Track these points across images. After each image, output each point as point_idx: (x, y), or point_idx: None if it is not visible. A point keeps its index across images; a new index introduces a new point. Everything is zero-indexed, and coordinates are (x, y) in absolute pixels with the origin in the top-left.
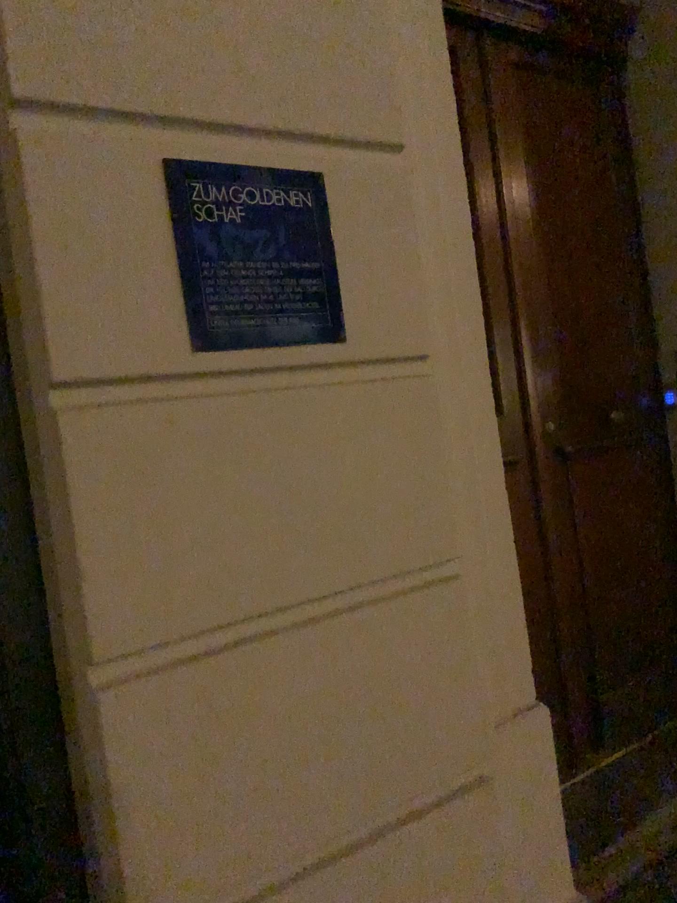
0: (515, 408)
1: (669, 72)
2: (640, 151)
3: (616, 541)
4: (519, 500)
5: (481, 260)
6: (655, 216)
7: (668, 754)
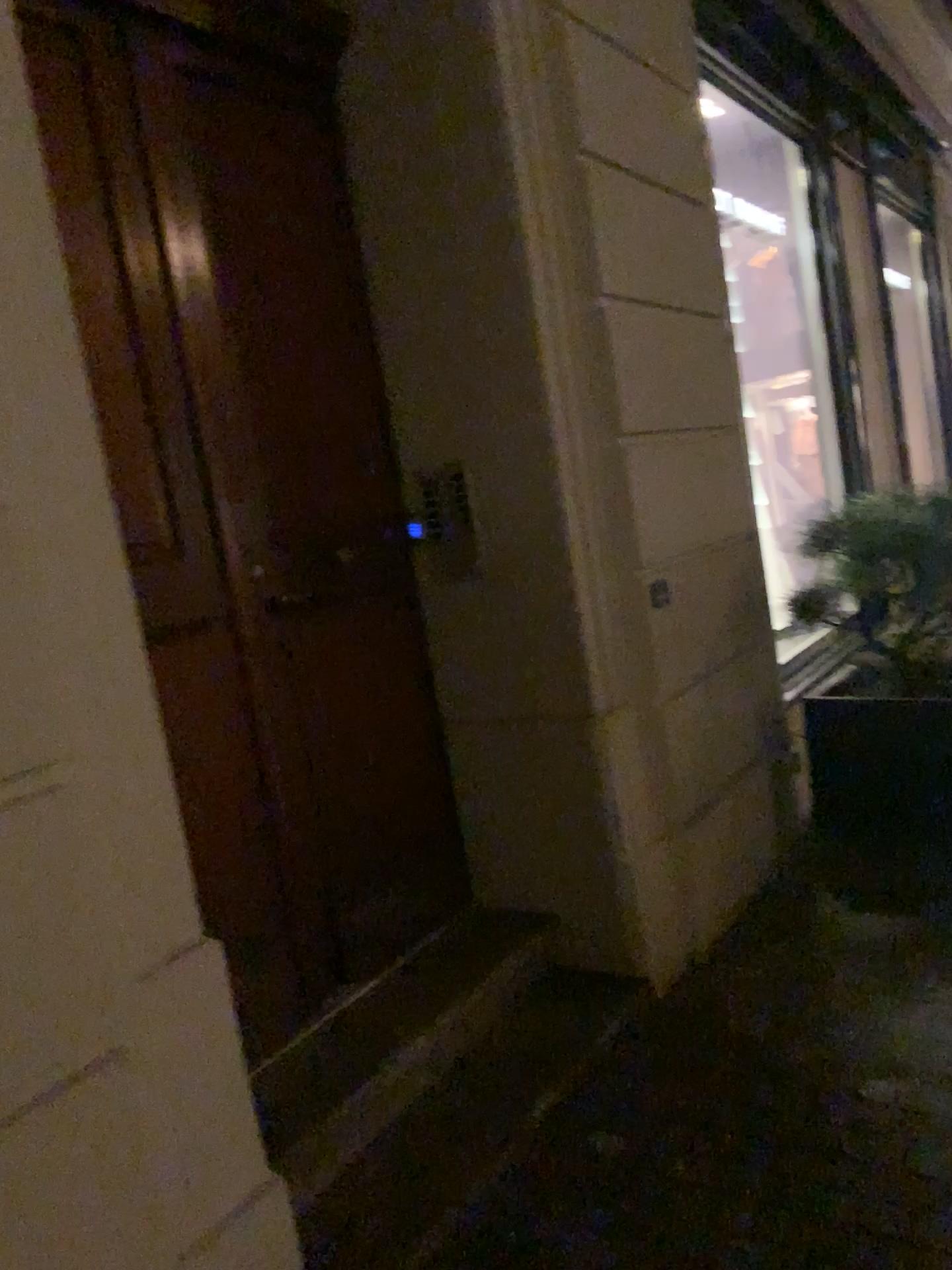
0: (196, 548)
1: (385, 111)
2: (357, 210)
3: (347, 714)
4: (208, 671)
5: (136, 344)
6: (380, 296)
7: (417, 972)
